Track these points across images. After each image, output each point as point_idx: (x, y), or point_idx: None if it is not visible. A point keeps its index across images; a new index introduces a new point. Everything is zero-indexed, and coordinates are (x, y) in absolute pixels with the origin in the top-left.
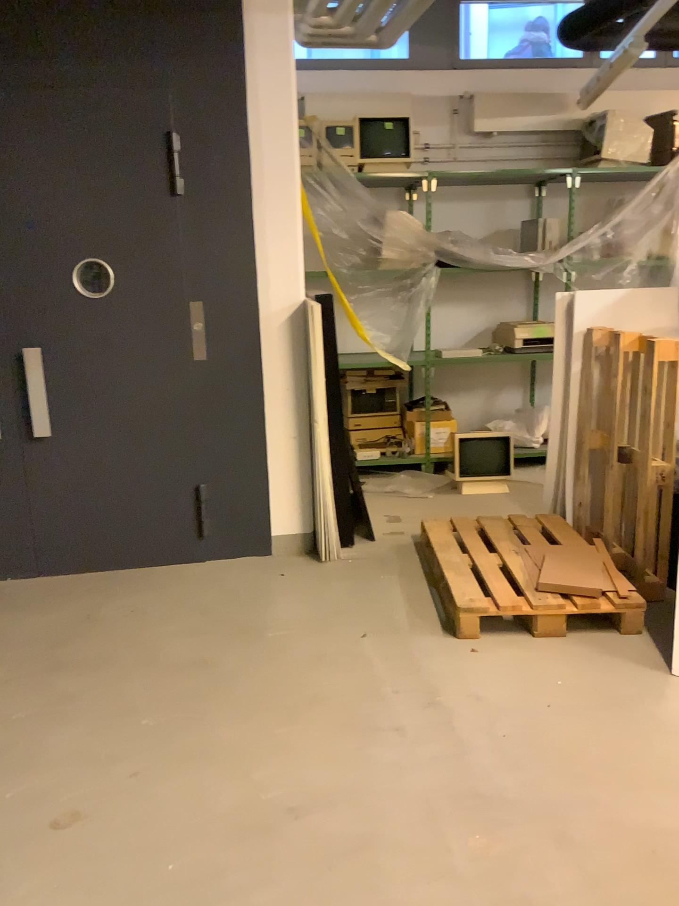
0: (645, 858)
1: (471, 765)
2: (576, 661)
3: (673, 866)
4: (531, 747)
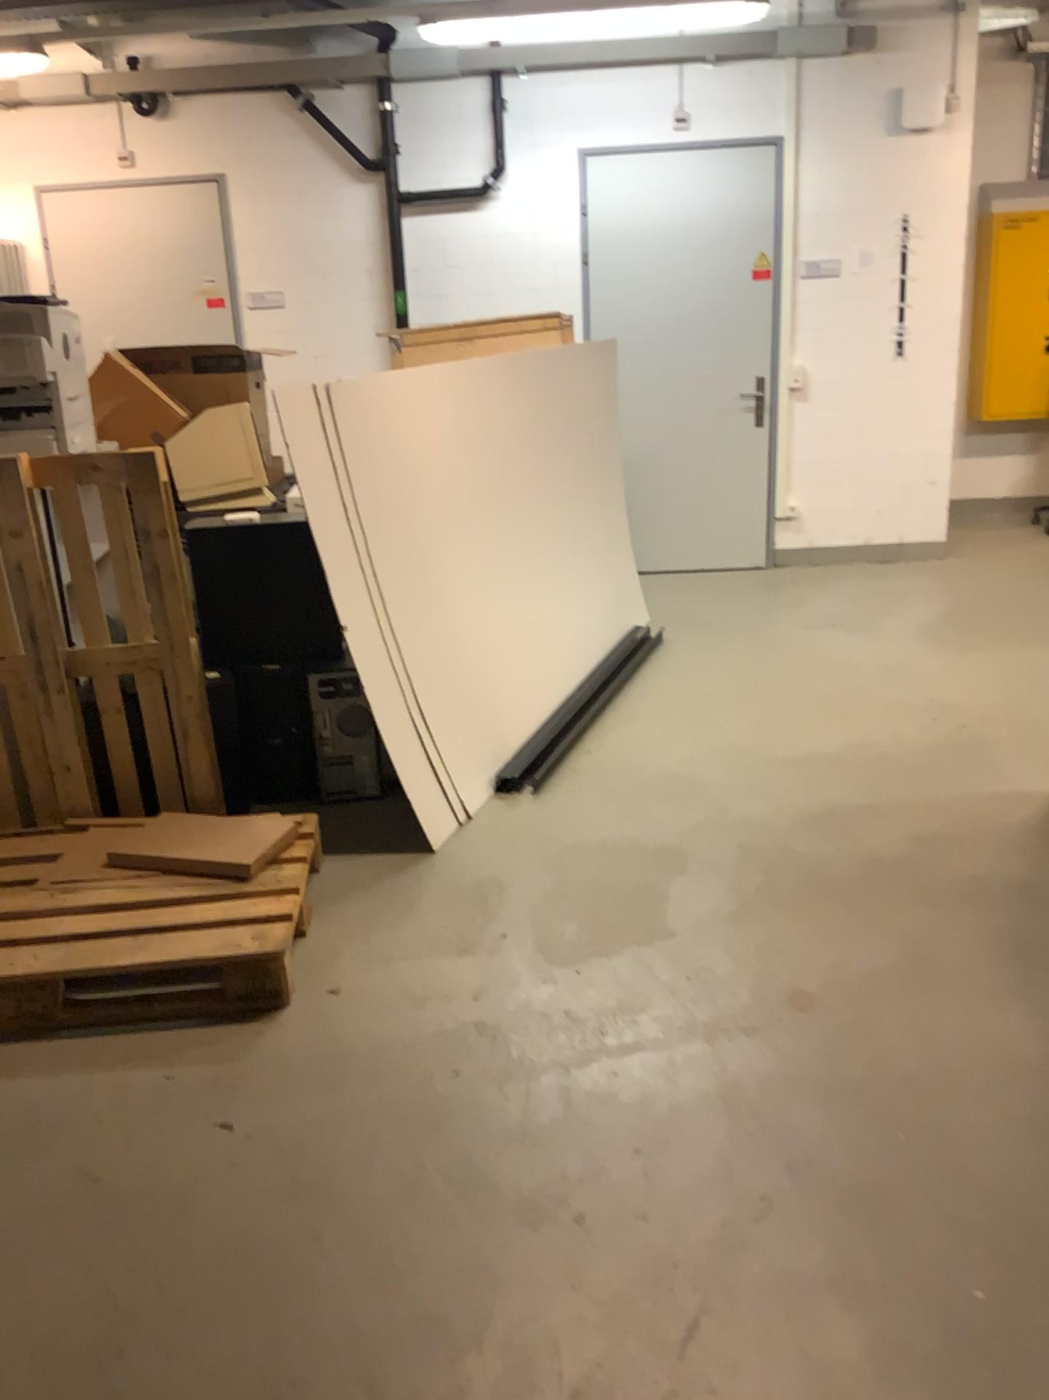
0: (775, 906)
1: (647, 1000)
2: (381, 911)
3: (778, 894)
4: (602, 954)
